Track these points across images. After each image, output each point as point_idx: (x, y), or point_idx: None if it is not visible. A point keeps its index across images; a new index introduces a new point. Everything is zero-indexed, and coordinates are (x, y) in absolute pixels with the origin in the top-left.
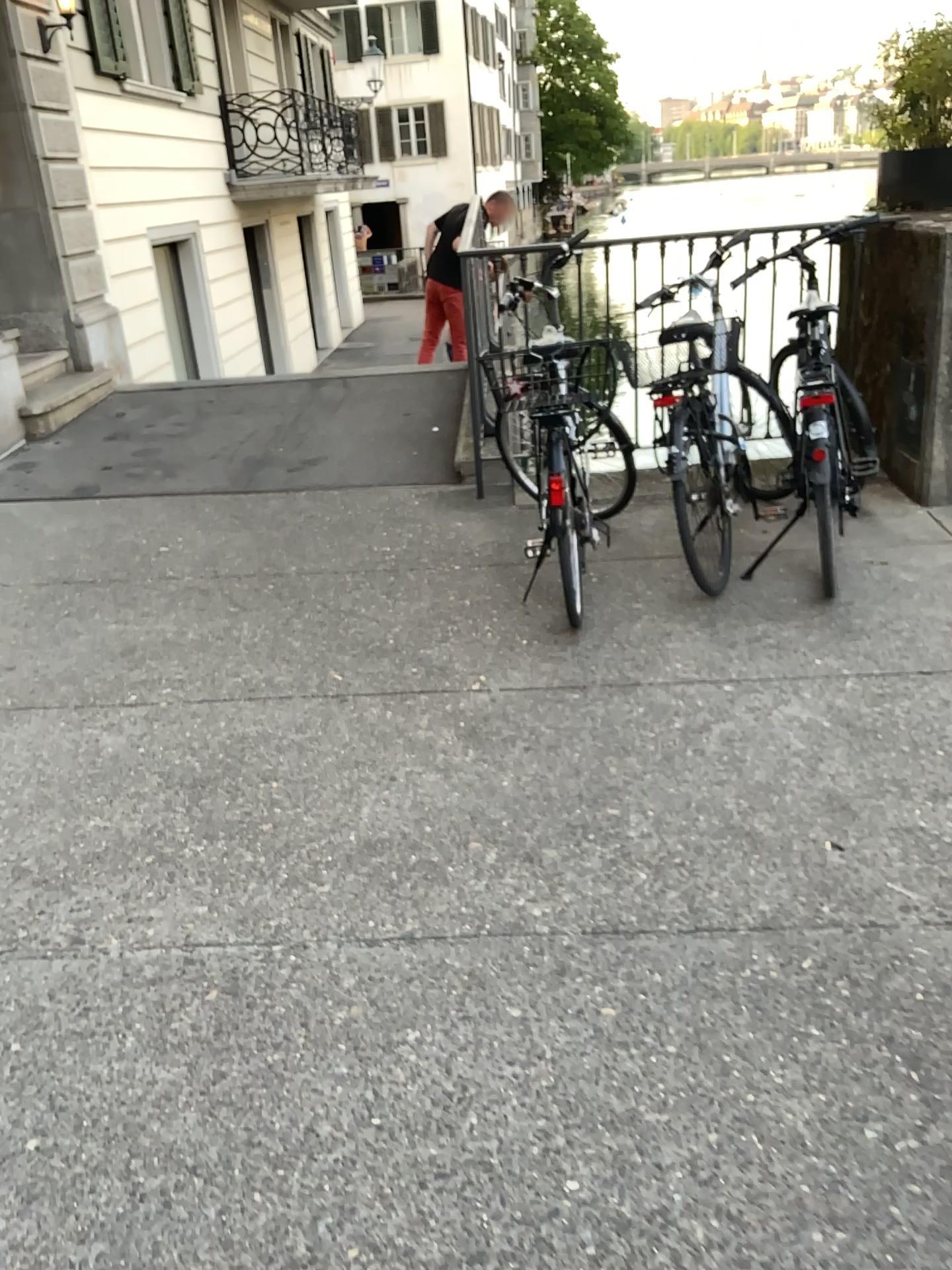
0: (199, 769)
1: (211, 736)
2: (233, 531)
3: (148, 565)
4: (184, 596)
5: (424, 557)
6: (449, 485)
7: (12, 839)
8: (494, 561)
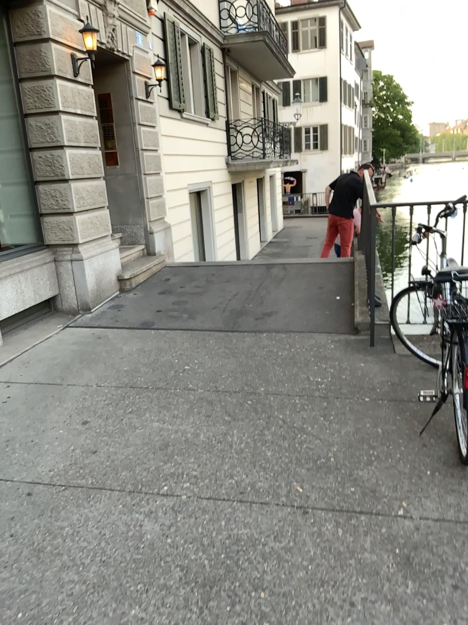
0: (208, 570)
1: (217, 535)
2: (227, 359)
3: (178, 380)
4: (199, 406)
5: (345, 390)
6: (351, 336)
7: (77, 622)
8: (392, 399)
